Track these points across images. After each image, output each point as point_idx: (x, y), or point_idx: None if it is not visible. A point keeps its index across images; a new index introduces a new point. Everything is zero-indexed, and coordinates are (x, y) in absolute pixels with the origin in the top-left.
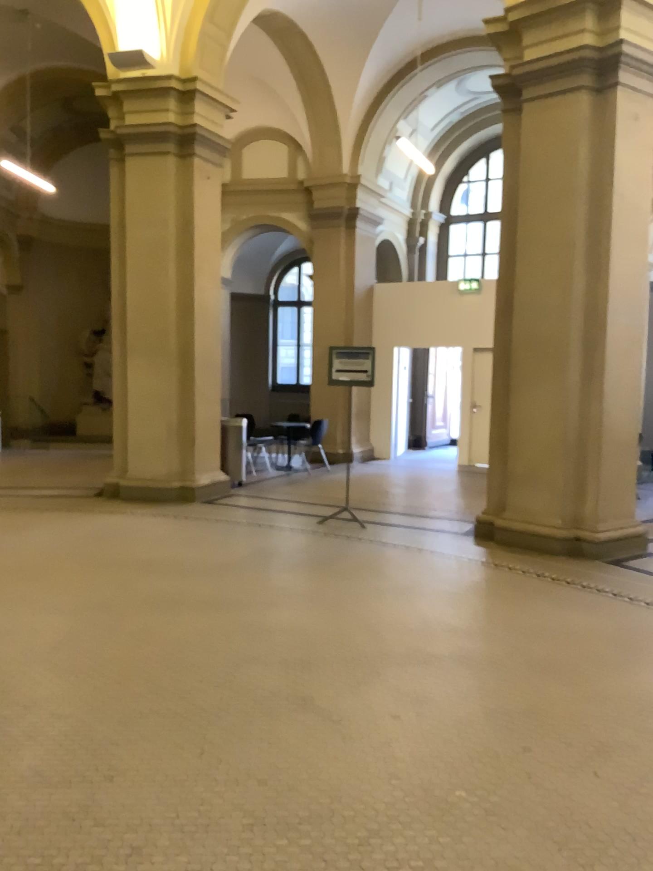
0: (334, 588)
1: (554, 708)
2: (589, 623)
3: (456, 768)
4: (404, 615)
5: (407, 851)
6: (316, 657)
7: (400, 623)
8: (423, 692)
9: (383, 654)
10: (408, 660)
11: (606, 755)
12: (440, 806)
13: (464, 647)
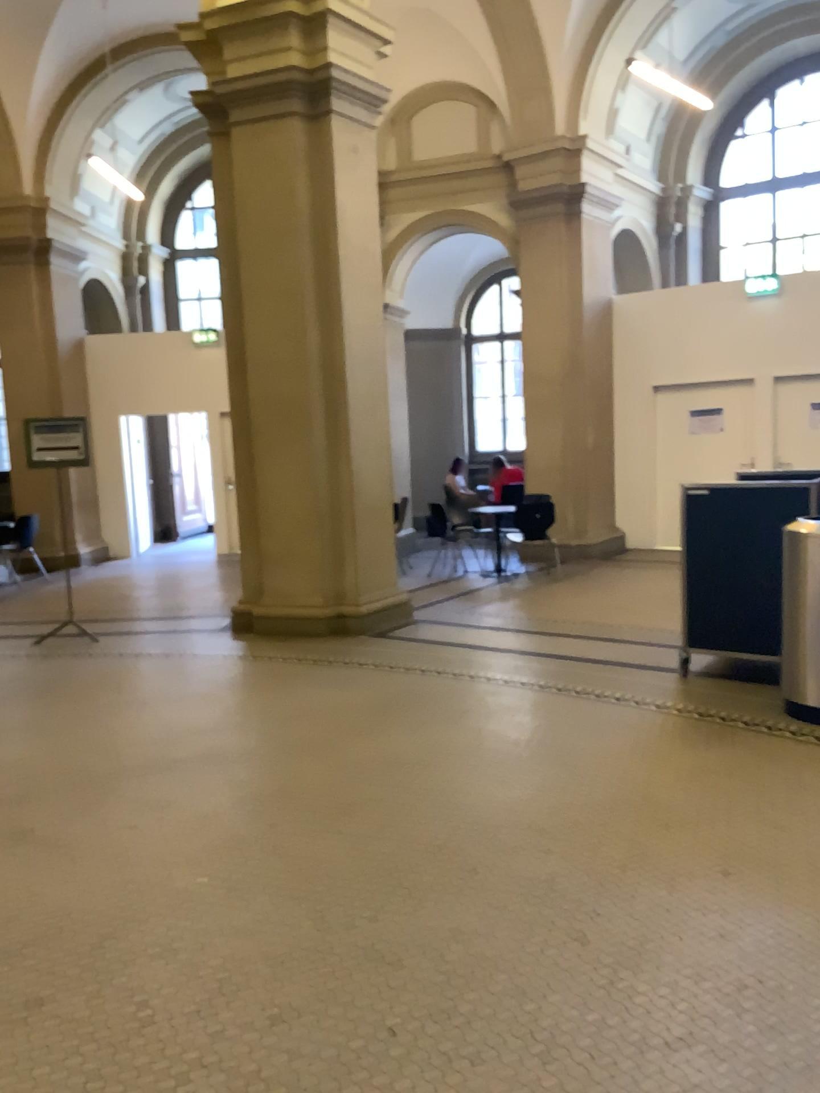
0: (57, 711)
1: (303, 781)
2: (346, 697)
3: (198, 857)
4: (143, 725)
5: (143, 939)
6: (35, 785)
7: (139, 733)
8: (164, 796)
9: (118, 768)
10: (148, 768)
11: (350, 812)
12: (179, 893)
13: (211, 743)
